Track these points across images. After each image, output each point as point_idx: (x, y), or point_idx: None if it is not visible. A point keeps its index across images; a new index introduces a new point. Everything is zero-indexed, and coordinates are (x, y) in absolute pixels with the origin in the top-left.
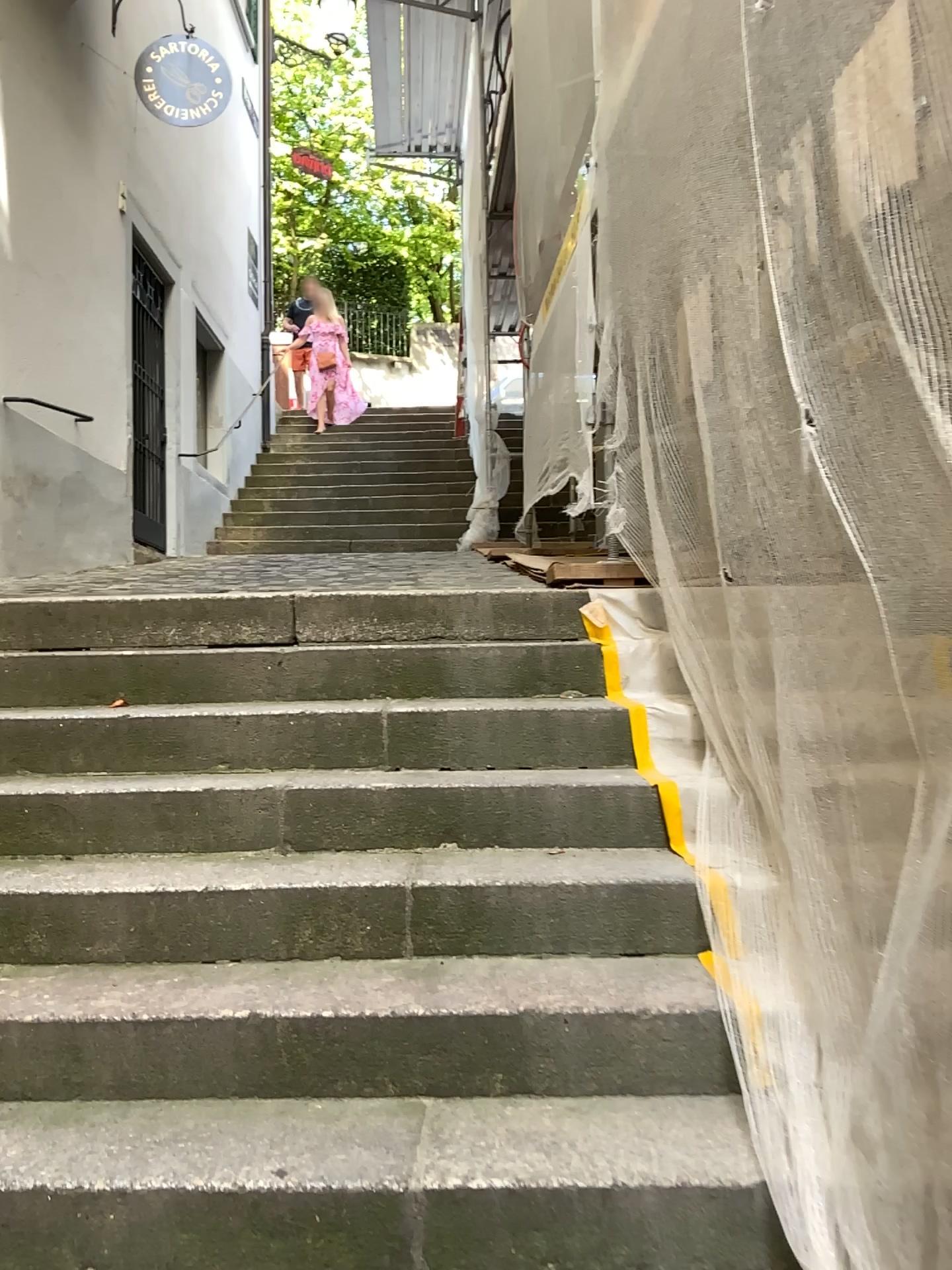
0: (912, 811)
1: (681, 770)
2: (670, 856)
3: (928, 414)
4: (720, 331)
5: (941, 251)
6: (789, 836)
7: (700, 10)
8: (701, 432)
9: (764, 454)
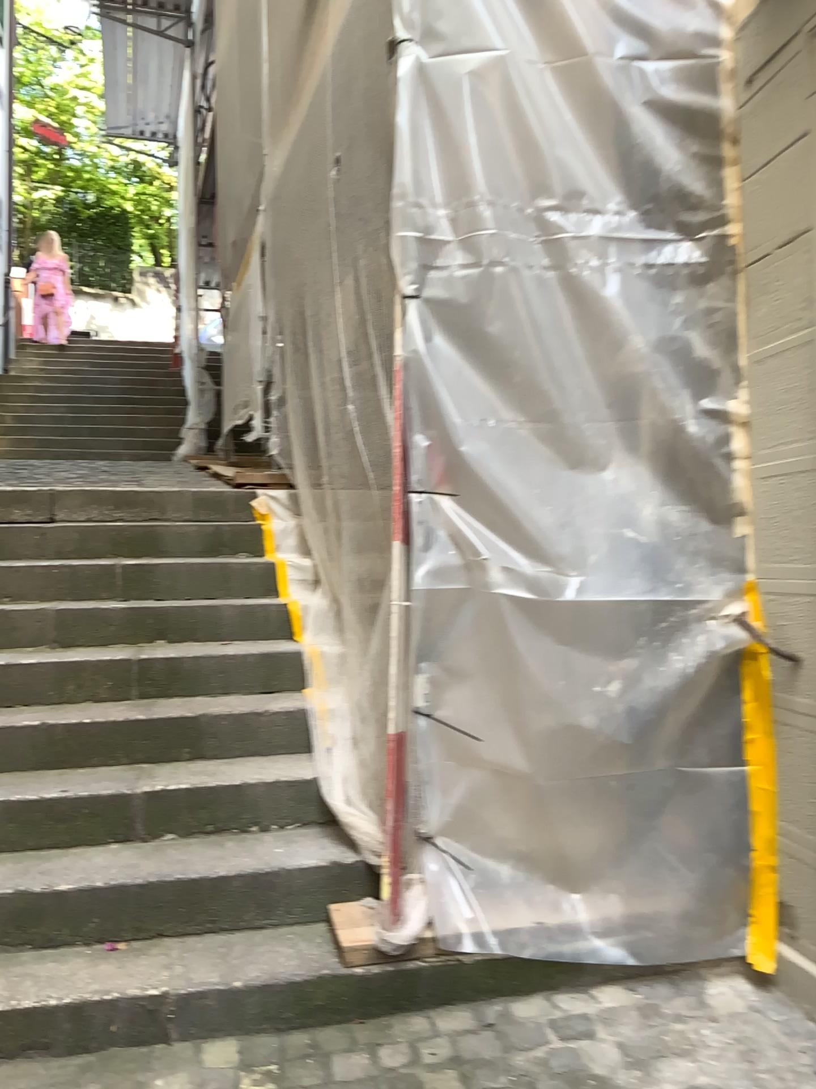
0: (383, 591)
1: (303, 596)
2: (290, 641)
3: (387, 406)
4: (320, 342)
5: (391, 332)
6: (346, 619)
7: (314, 153)
8: (313, 397)
9: (338, 414)
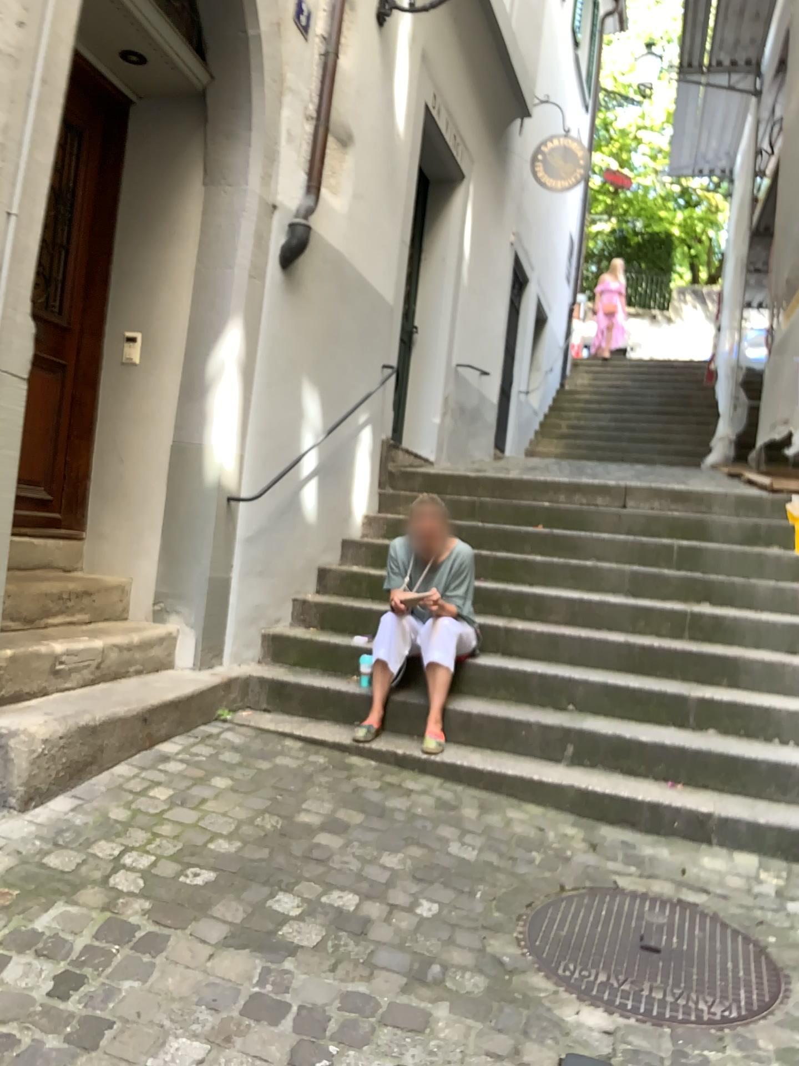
0: None
1: None
2: None
3: None
4: None
5: None
6: None
7: None
8: None
9: None
